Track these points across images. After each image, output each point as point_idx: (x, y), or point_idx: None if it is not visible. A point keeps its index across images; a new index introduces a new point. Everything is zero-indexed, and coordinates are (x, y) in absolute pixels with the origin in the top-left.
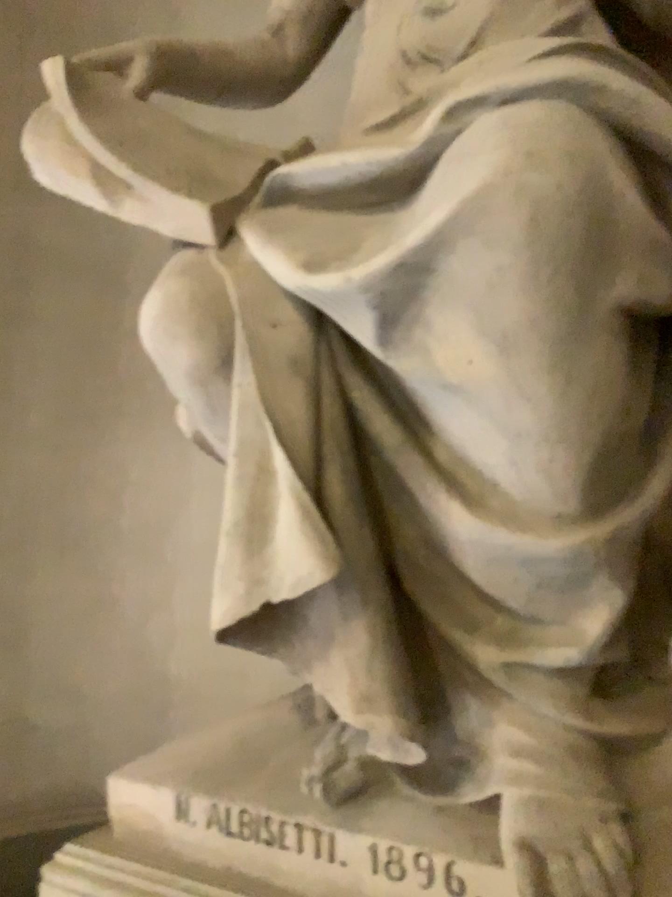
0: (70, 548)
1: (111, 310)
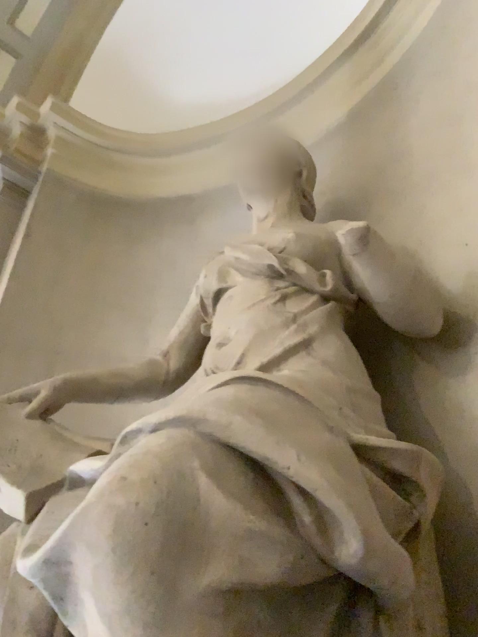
0: None
1: None
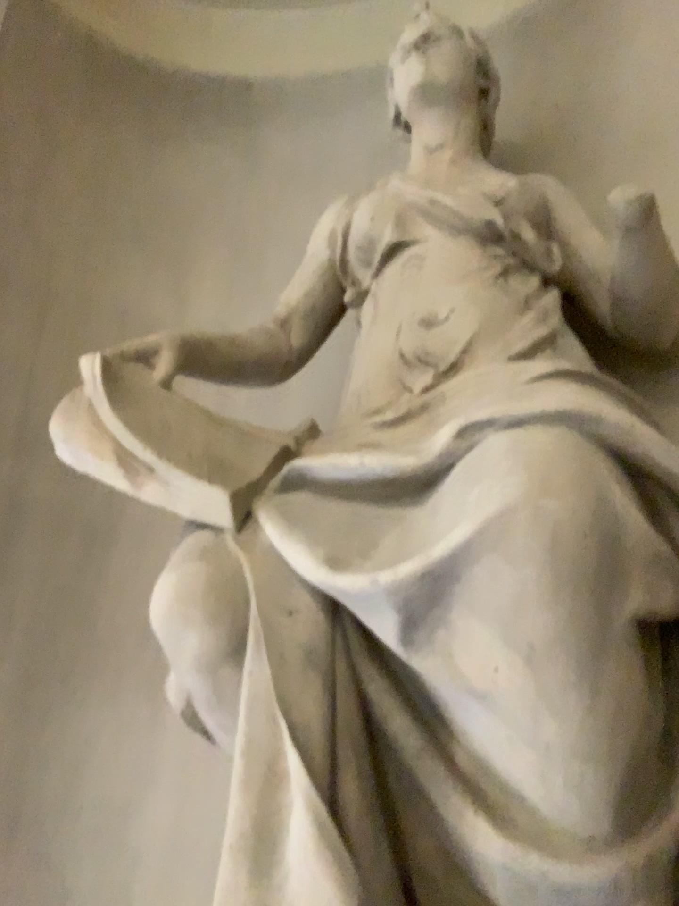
0: (26, 824)
1: (97, 558)
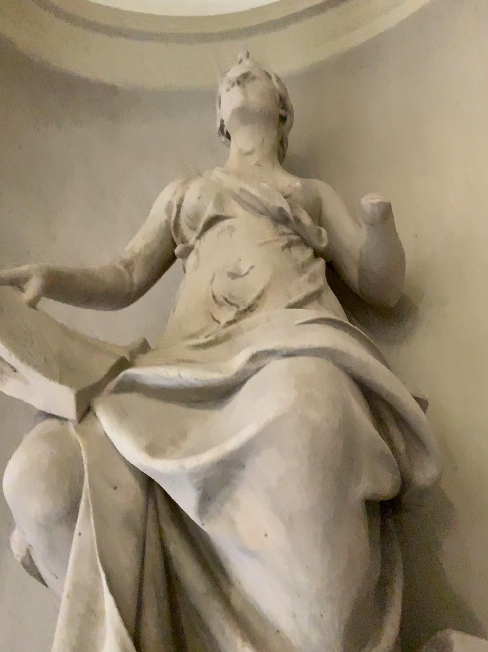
0: None
1: None
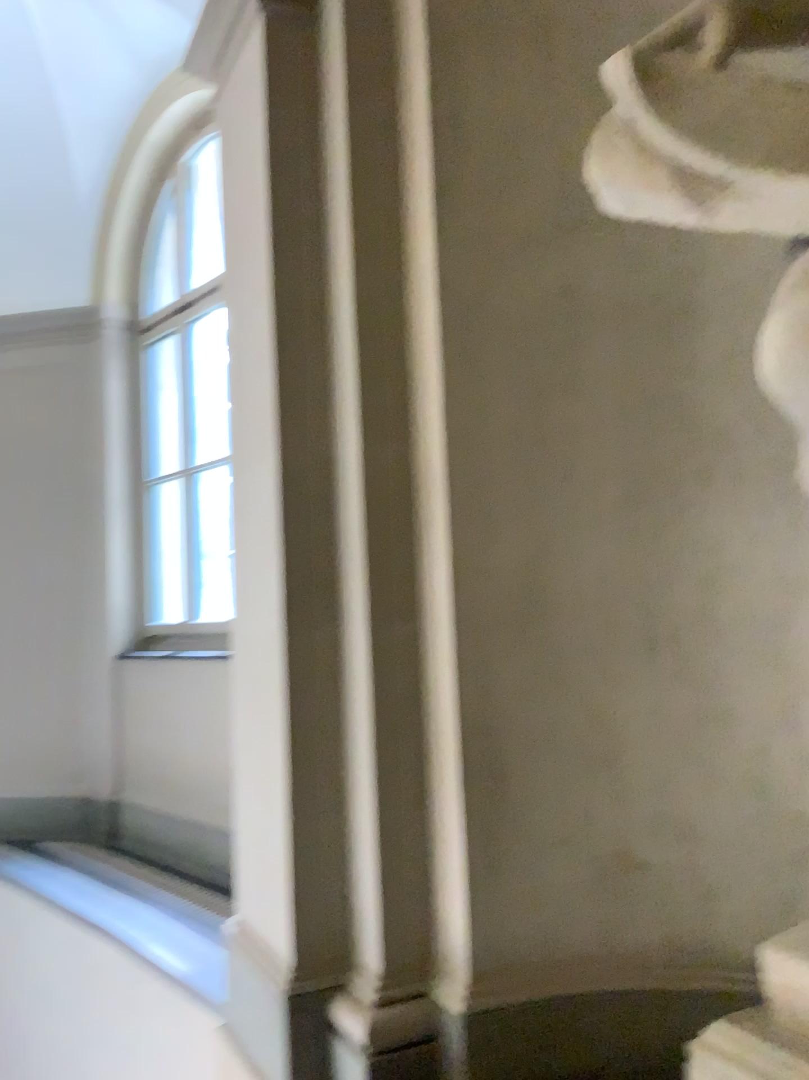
0: (668, 645)
1: (687, 345)
